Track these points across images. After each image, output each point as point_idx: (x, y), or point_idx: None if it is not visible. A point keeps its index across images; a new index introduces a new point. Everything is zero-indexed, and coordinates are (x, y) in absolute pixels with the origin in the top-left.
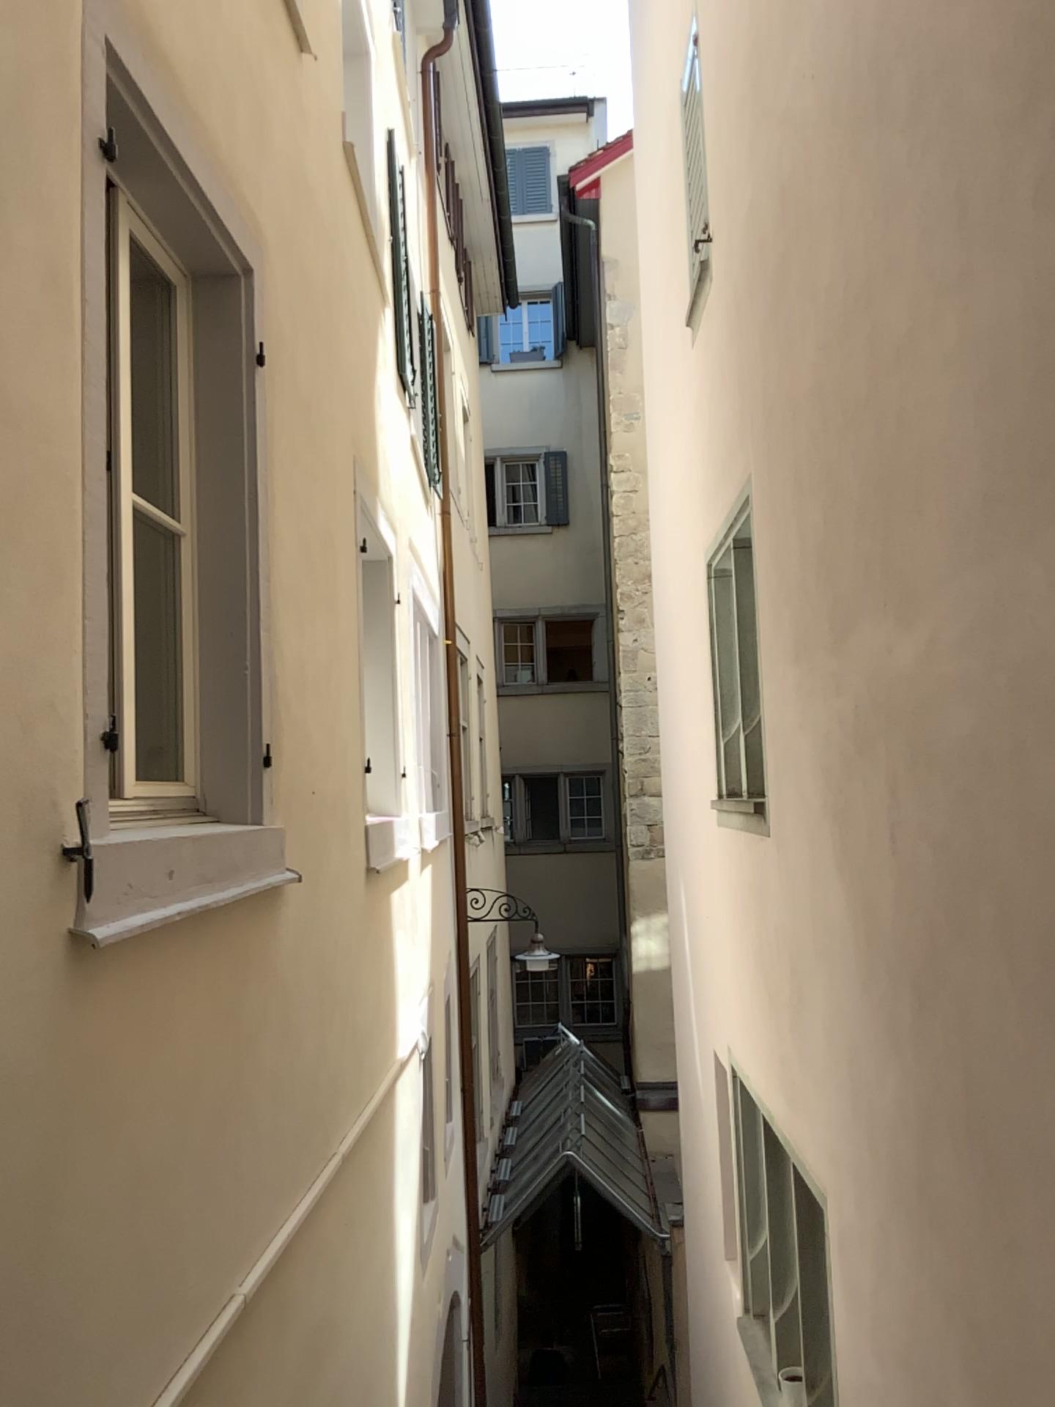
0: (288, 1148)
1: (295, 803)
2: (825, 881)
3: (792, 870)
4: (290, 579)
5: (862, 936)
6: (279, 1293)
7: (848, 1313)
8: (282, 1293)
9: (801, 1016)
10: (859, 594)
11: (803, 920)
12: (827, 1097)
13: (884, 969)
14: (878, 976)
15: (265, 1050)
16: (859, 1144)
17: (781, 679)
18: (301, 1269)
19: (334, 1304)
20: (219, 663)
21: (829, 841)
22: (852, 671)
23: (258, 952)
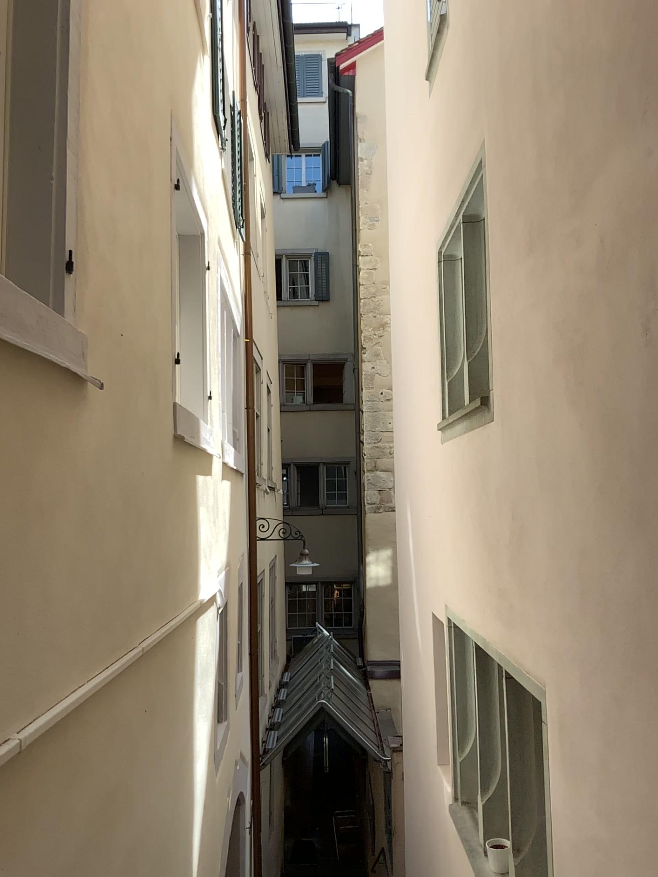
0: (84, 624)
1: (102, 328)
2: (556, 421)
3: (518, 433)
4: (104, 138)
5: (603, 444)
6: (67, 752)
7: (576, 780)
8: (71, 753)
9: (523, 550)
10: (610, 131)
11: (529, 468)
12: (552, 603)
13: (632, 459)
14: (620, 472)
15: (60, 527)
16: (592, 631)
17: (511, 282)
18: (94, 735)
19: (128, 773)
20: (28, 173)
21: (563, 382)
22: (599, 210)
23: (55, 432)
